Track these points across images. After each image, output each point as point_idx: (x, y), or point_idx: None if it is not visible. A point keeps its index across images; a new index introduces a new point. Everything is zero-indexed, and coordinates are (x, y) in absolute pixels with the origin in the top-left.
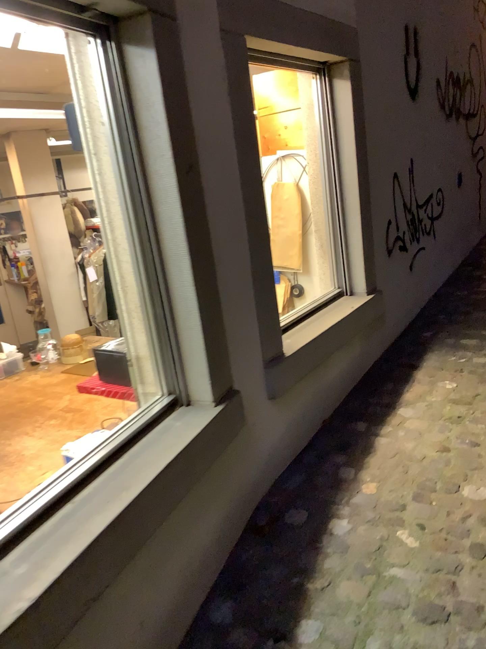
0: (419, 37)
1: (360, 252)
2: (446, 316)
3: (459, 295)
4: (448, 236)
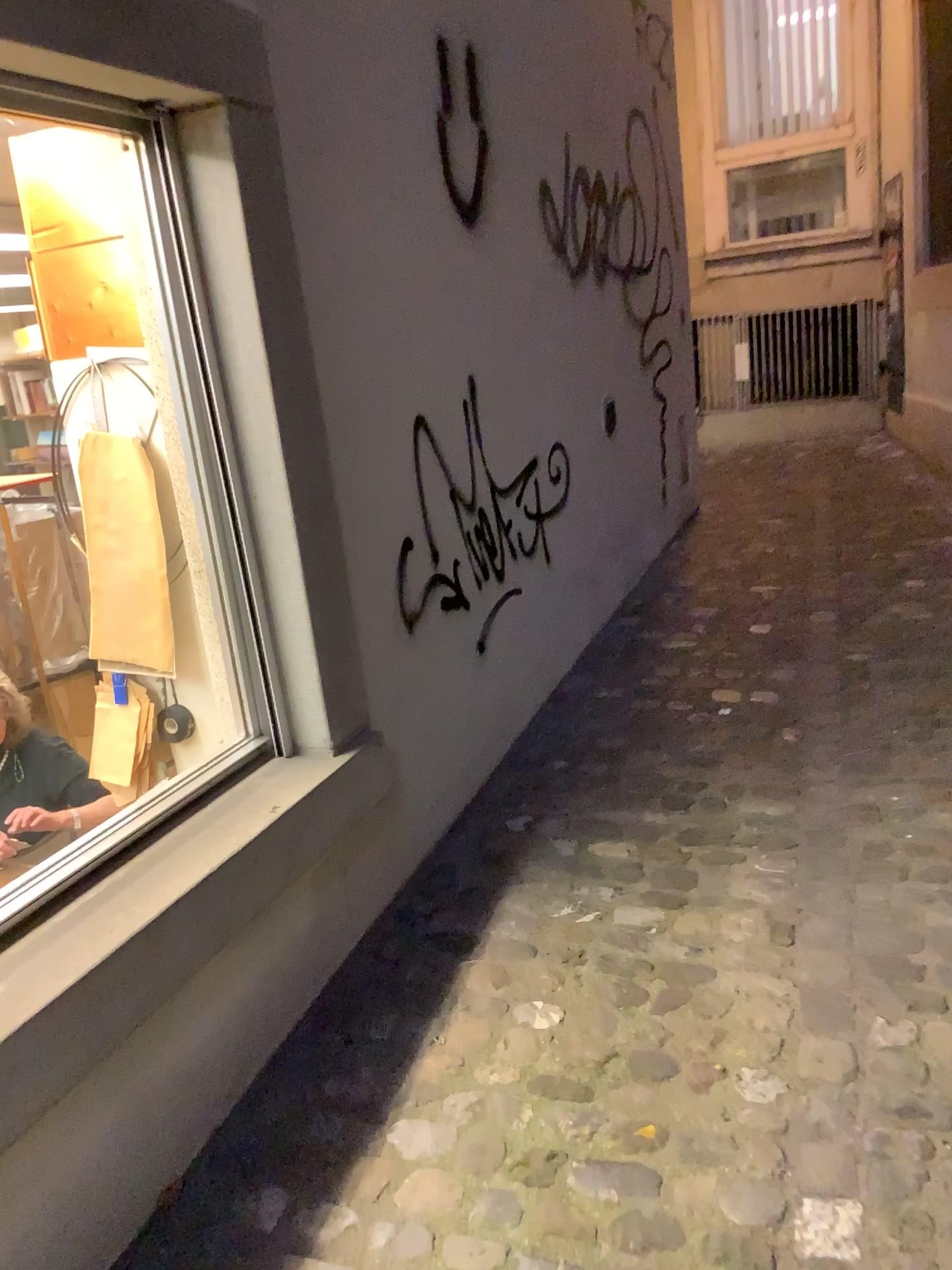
0: (490, 75)
1: (304, 643)
2: (571, 763)
3: (609, 698)
4: (591, 549)
